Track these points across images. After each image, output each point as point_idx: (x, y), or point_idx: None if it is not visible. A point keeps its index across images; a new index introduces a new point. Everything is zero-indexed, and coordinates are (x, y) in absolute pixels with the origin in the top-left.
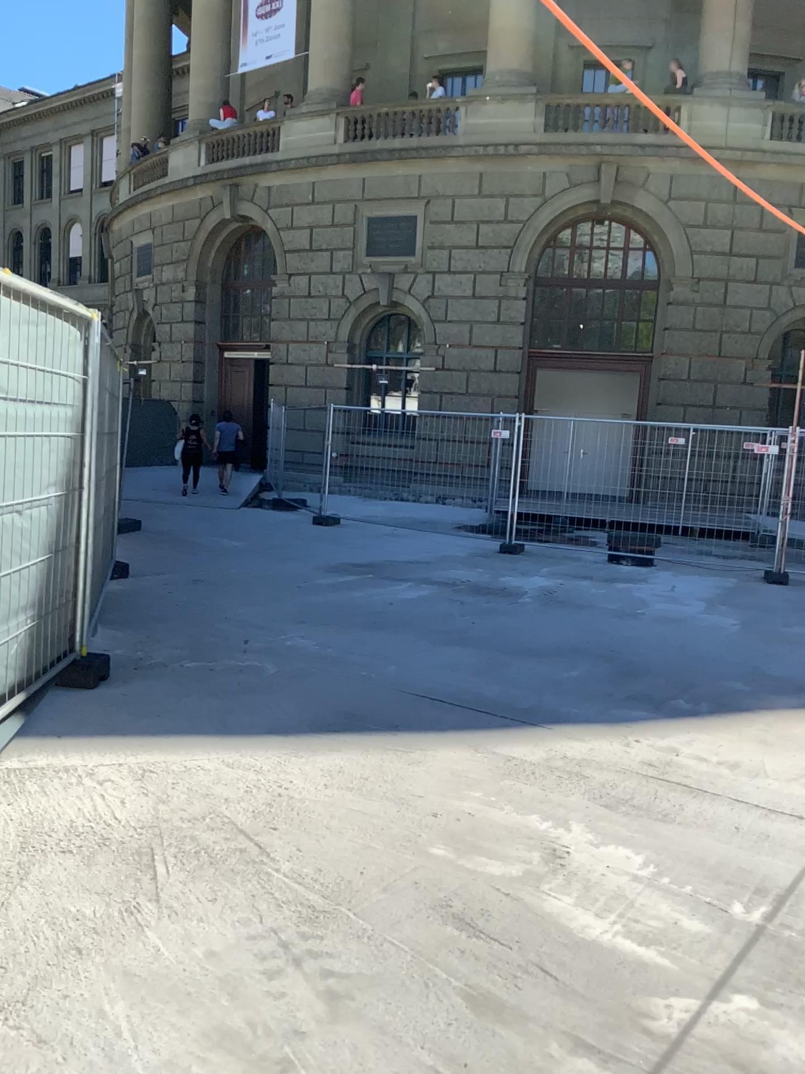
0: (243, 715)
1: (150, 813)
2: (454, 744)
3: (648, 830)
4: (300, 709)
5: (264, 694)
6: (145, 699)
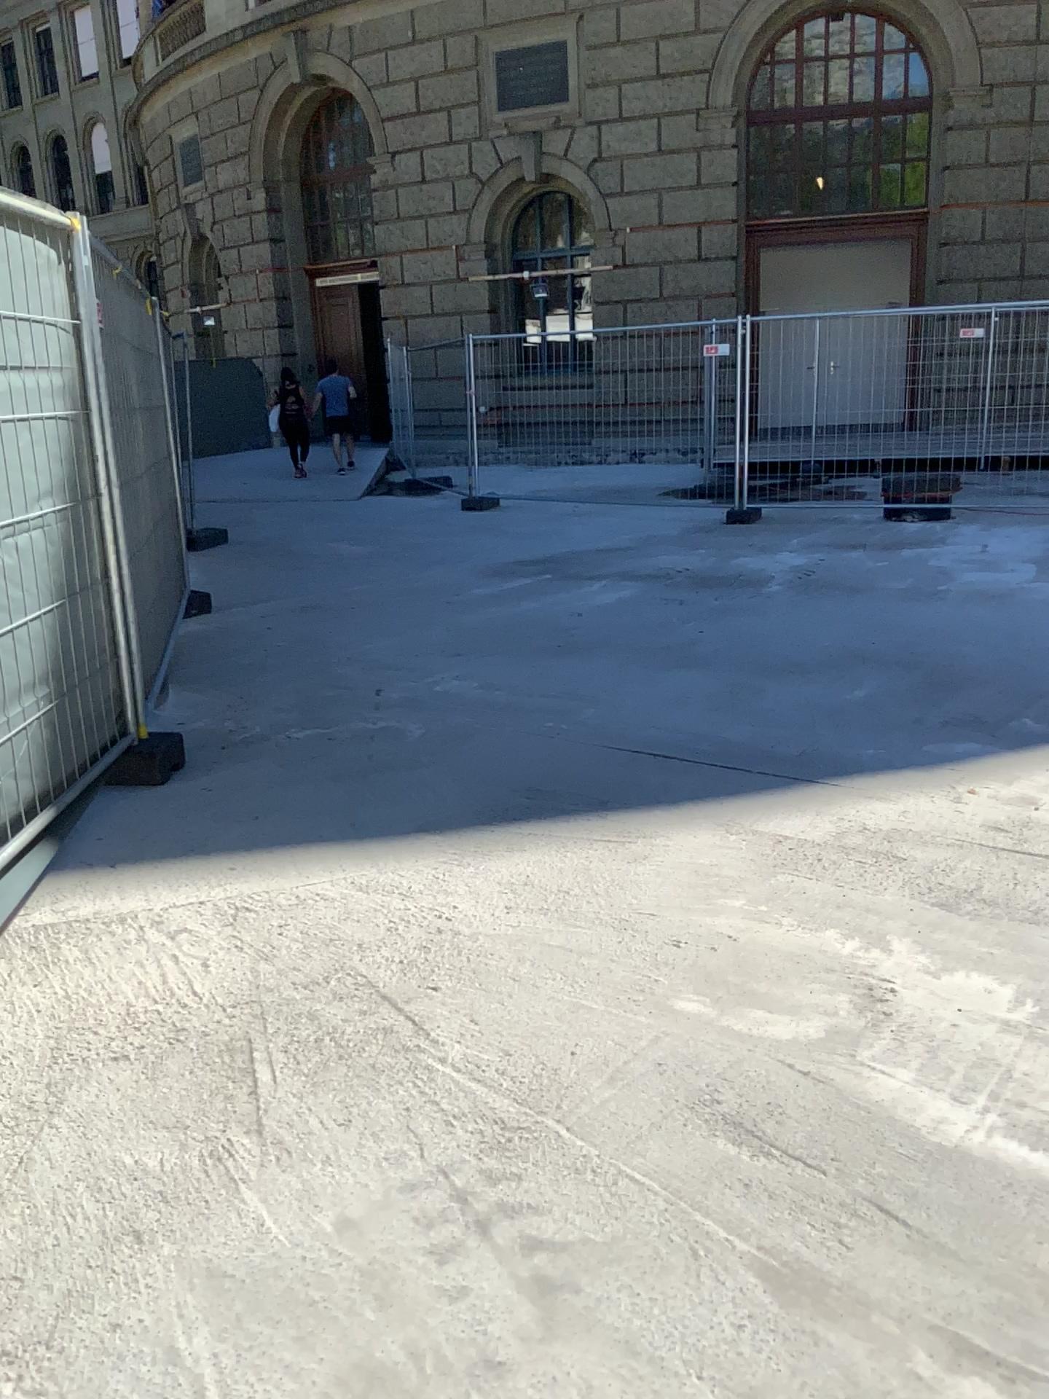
0: (378, 810)
1: (243, 989)
2: (698, 824)
3: (1022, 946)
4: (462, 791)
5: (407, 772)
6: (235, 798)
